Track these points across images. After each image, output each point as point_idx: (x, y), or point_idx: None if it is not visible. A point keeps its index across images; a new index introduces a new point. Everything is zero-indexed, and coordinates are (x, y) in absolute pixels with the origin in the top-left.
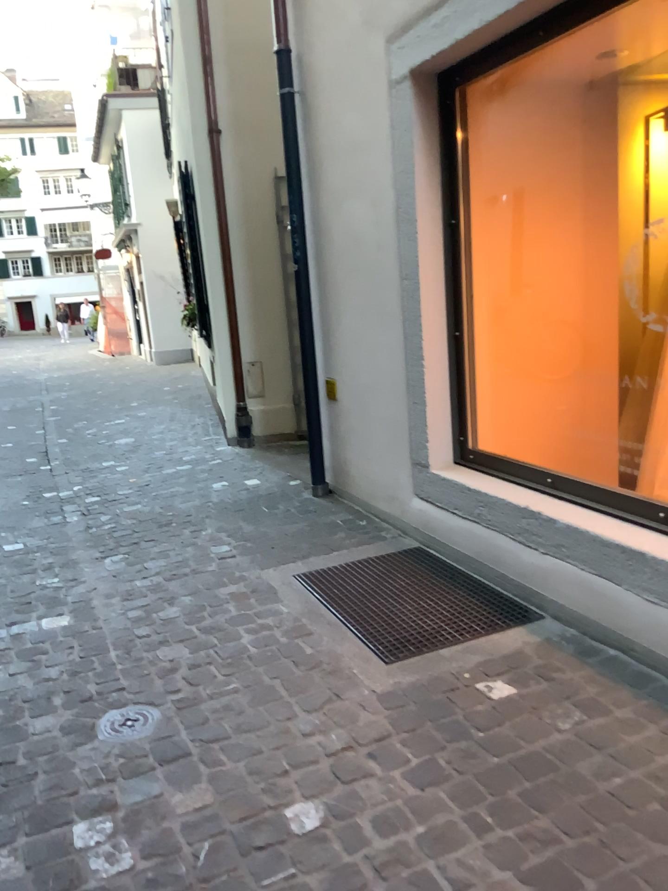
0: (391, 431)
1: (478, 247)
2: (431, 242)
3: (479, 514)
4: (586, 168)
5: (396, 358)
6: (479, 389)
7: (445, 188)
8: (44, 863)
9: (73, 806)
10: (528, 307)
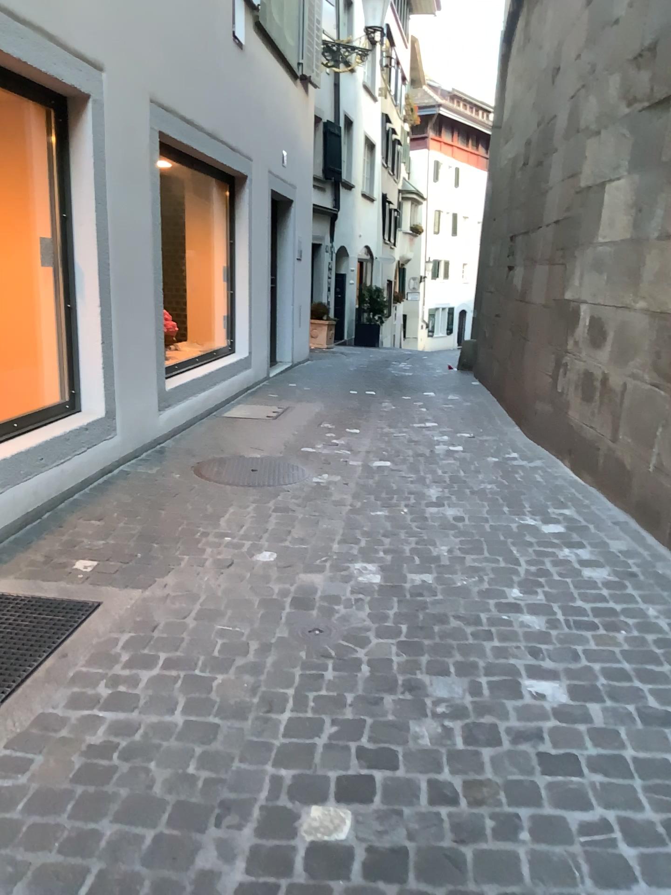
0: None
1: None
2: None
3: None
4: None
5: None
6: None
7: None
8: (398, 570)
9: (377, 589)
10: None
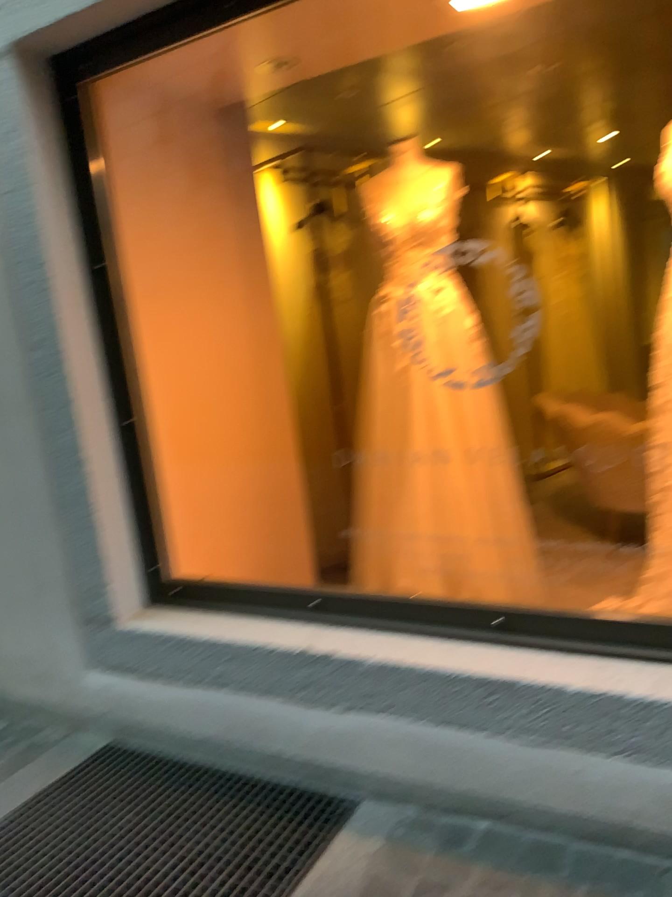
0: (31, 580)
1: (133, 304)
2: (74, 296)
3: (219, 675)
4: (236, 210)
5: (28, 471)
6: (162, 497)
7: (82, 220)
8: None
9: None
10: (202, 381)
